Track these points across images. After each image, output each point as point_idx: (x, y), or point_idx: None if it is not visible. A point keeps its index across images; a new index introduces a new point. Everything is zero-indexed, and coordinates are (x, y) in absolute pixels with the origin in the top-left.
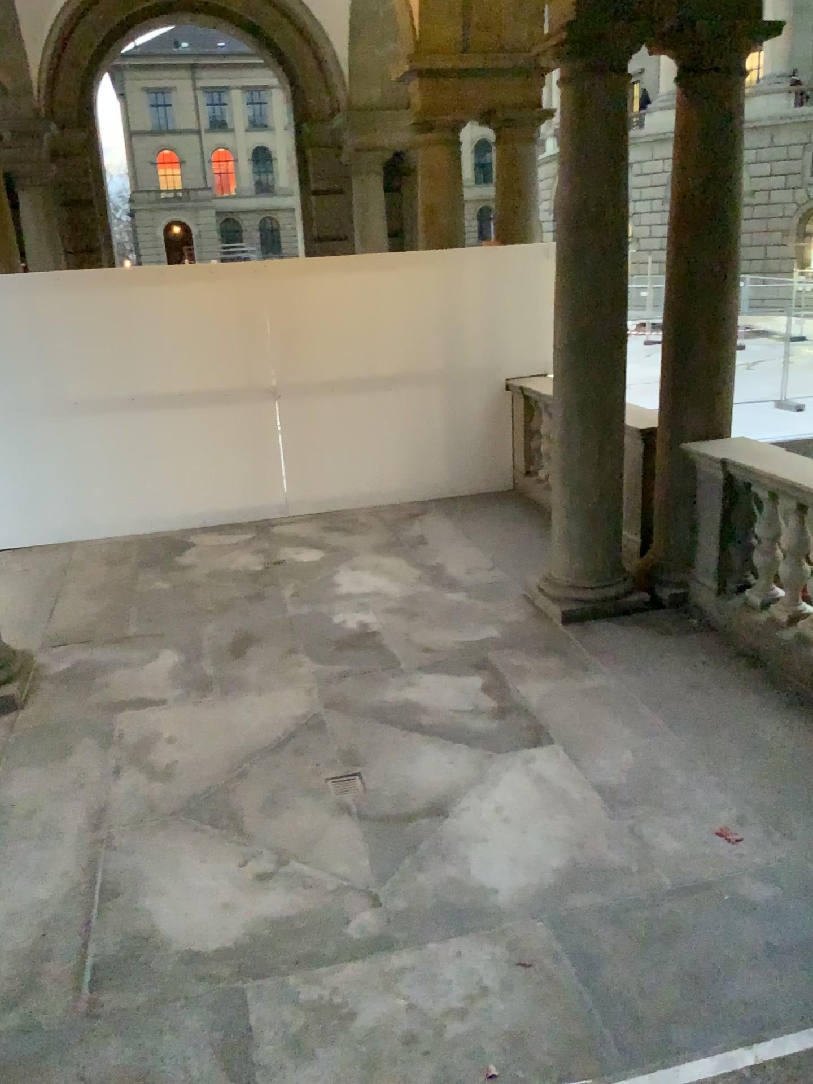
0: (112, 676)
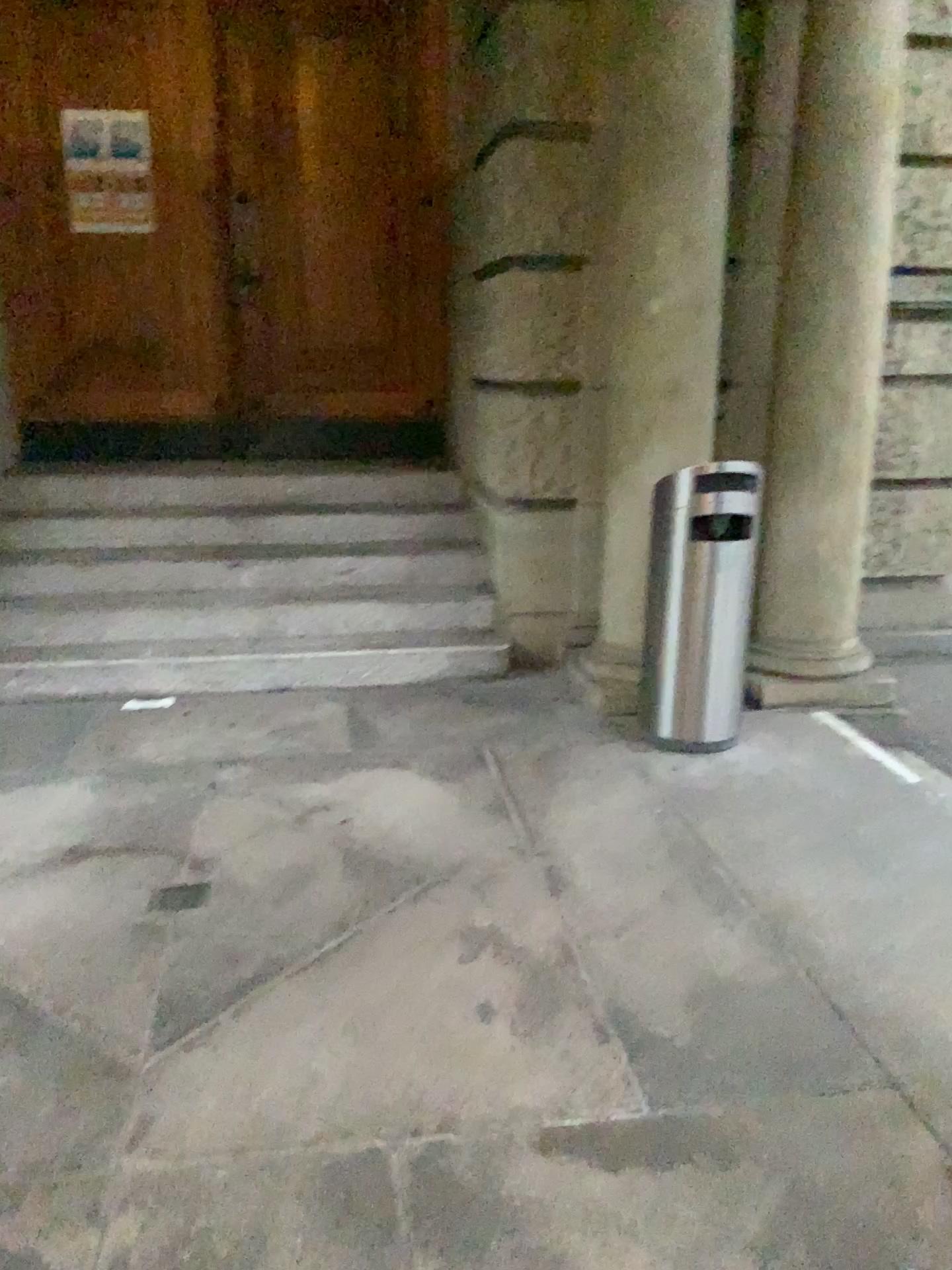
0: None
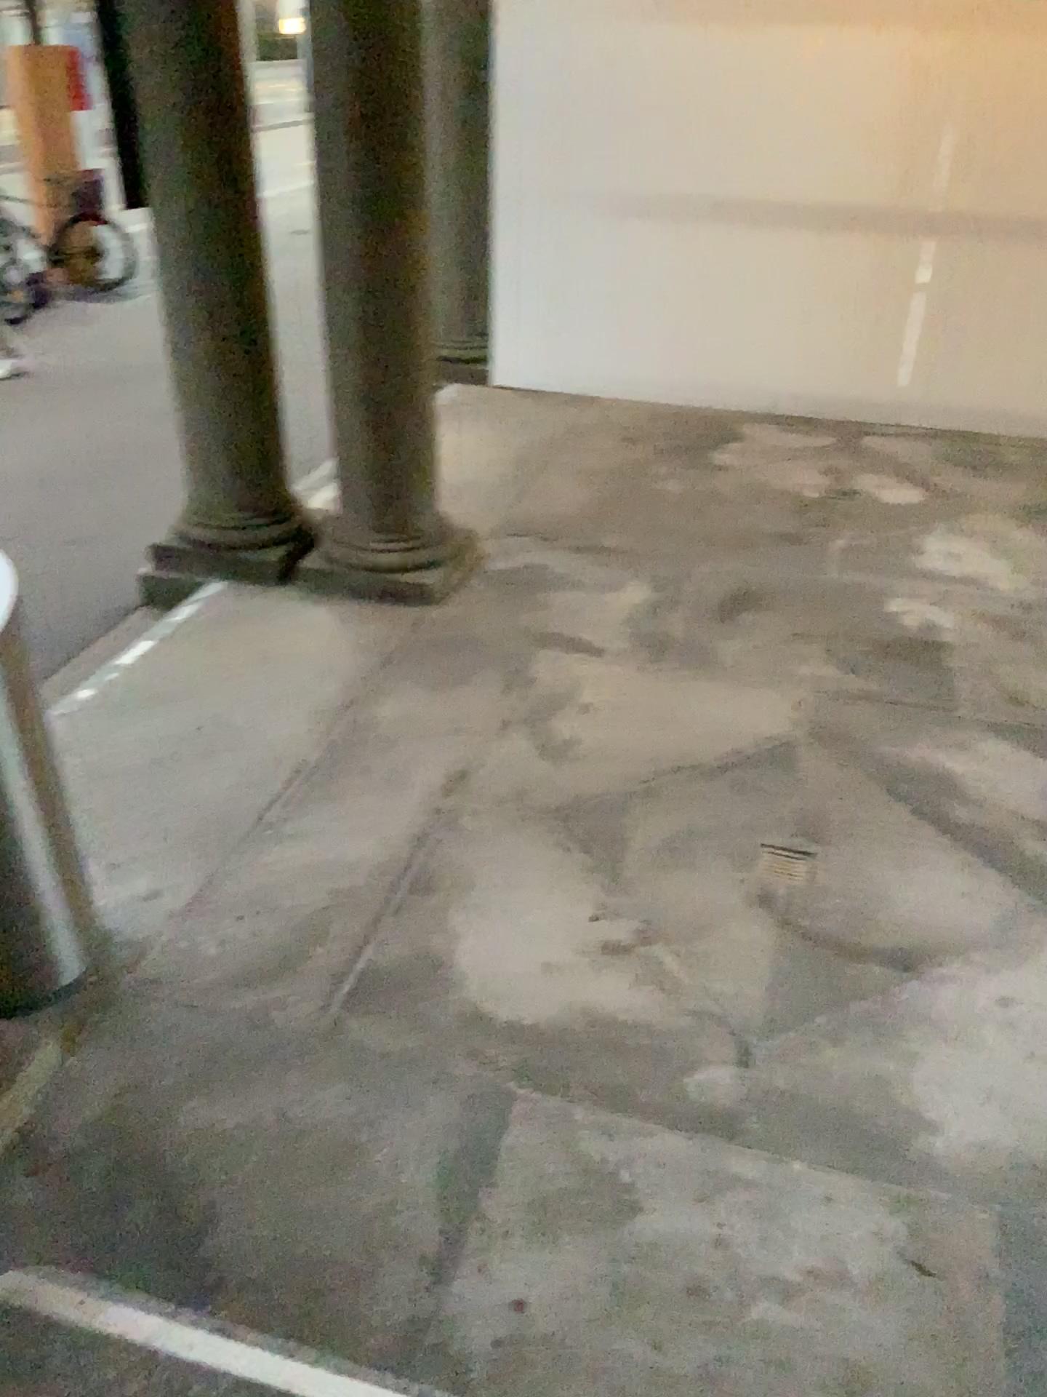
0: (559, 595)
